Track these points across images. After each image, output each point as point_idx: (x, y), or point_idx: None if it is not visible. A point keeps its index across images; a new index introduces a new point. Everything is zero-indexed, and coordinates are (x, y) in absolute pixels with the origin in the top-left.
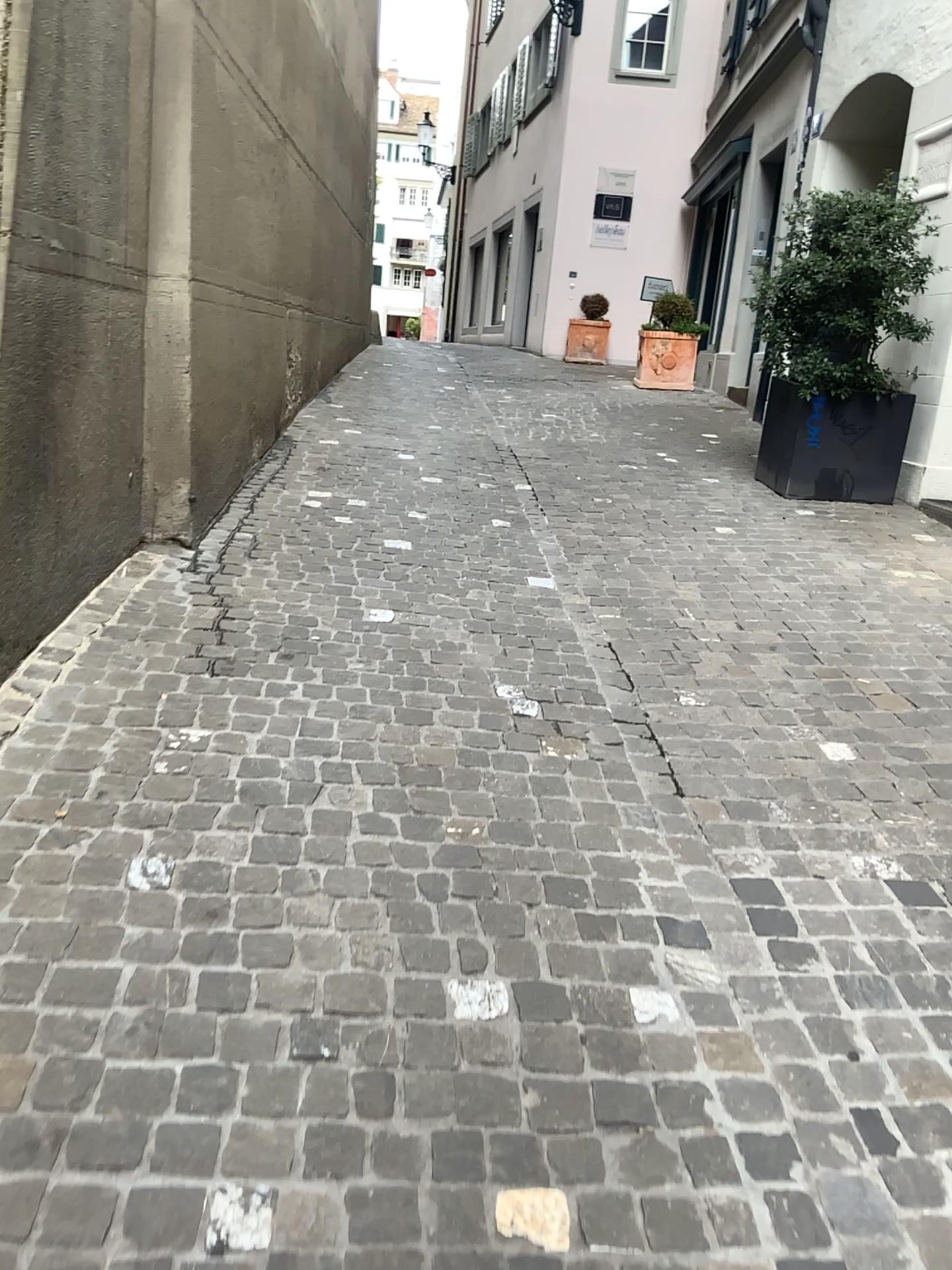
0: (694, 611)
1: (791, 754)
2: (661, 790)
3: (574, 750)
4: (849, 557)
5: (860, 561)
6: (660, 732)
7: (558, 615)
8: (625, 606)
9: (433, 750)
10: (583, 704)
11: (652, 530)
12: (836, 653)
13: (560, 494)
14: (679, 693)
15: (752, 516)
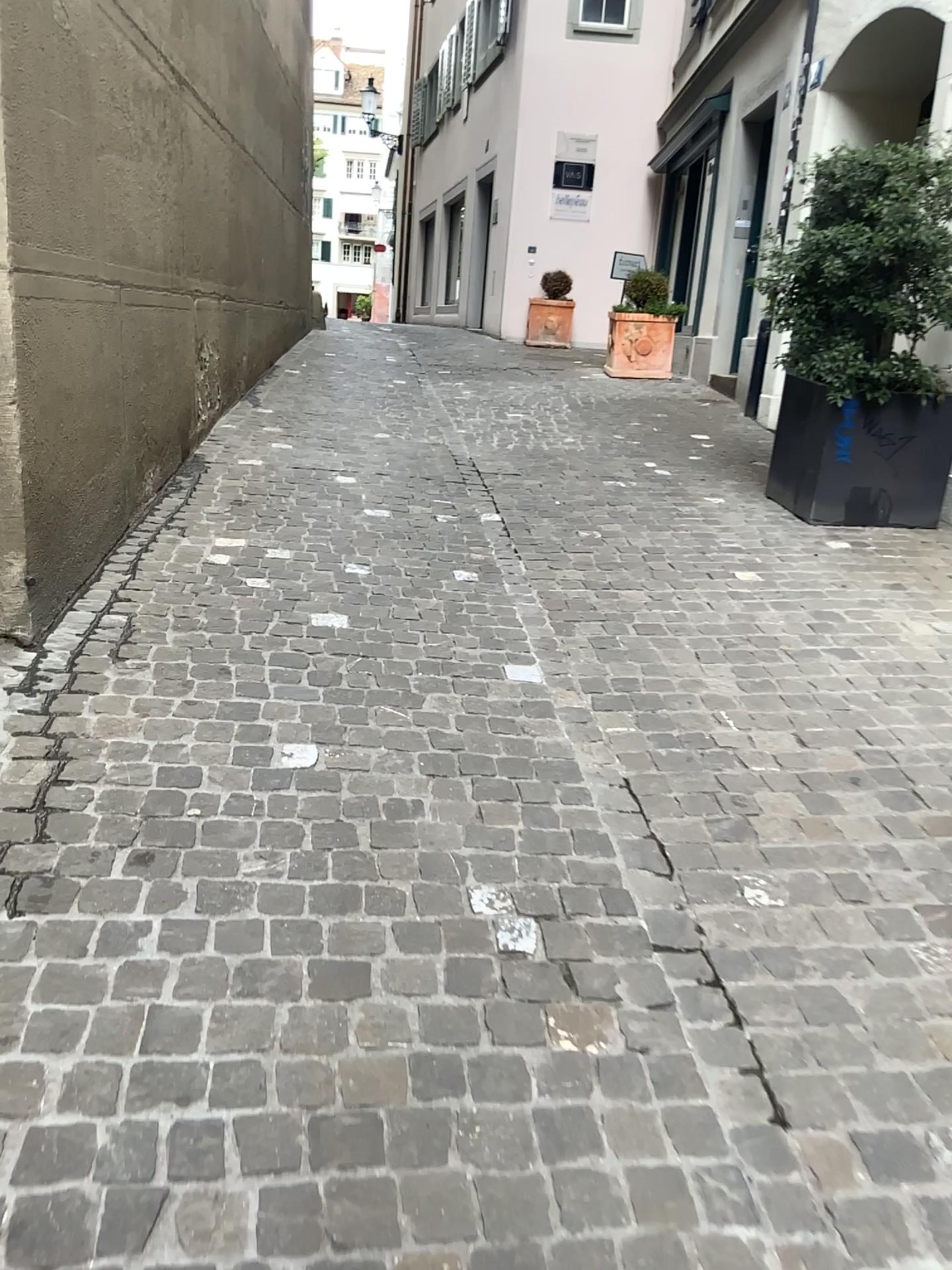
0: (734, 717)
1: (934, 1011)
2: (749, 1117)
3: (599, 1030)
4: (913, 614)
5: (928, 620)
6: (725, 970)
7: (551, 736)
8: (641, 712)
9: (370, 1058)
10: (602, 914)
11: (656, 579)
12: (943, 786)
13: (537, 528)
14: (740, 880)
15: (777, 554)
